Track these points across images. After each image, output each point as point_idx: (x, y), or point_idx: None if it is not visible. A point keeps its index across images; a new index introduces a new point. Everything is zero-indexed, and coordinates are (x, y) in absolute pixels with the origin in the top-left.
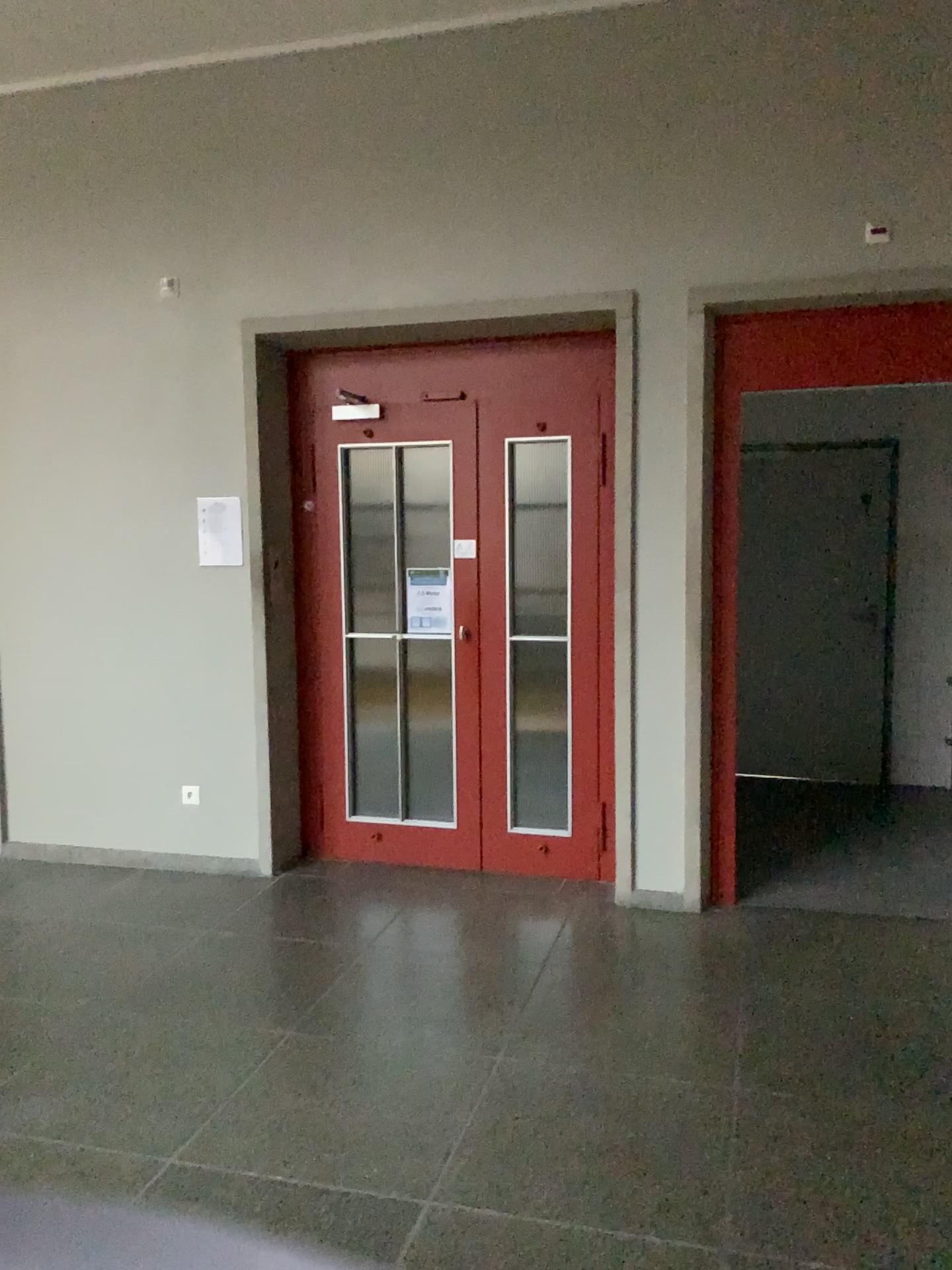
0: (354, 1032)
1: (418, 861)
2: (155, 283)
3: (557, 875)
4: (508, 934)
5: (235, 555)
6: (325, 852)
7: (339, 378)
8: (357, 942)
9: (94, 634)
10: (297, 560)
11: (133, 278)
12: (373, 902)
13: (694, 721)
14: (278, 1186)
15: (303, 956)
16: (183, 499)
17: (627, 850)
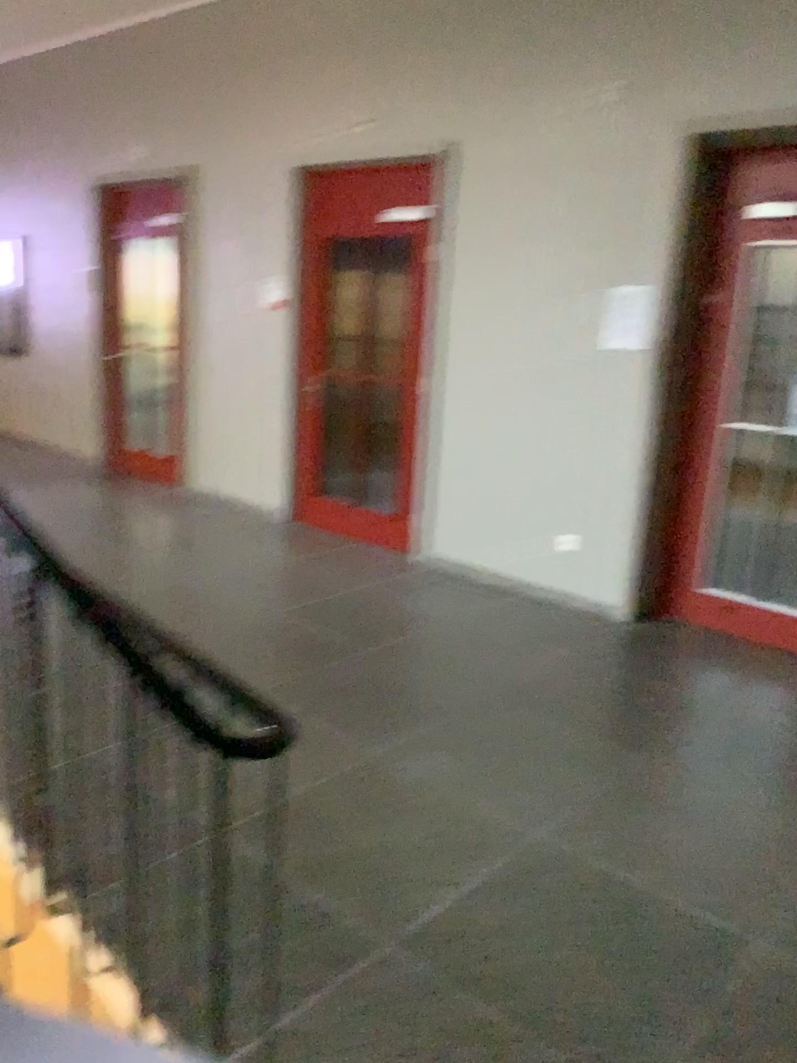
0: (696, 773)
1: (765, 637)
2: (604, 87)
3: None
4: None
5: (639, 340)
6: (679, 612)
7: (765, 176)
8: (702, 695)
9: (511, 397)
10: (695, 350)
11: (585, 84)
12: (719, 664)
13: None
14: (623, 883)
15: (653, 696)
16: (600, 287)
17: None
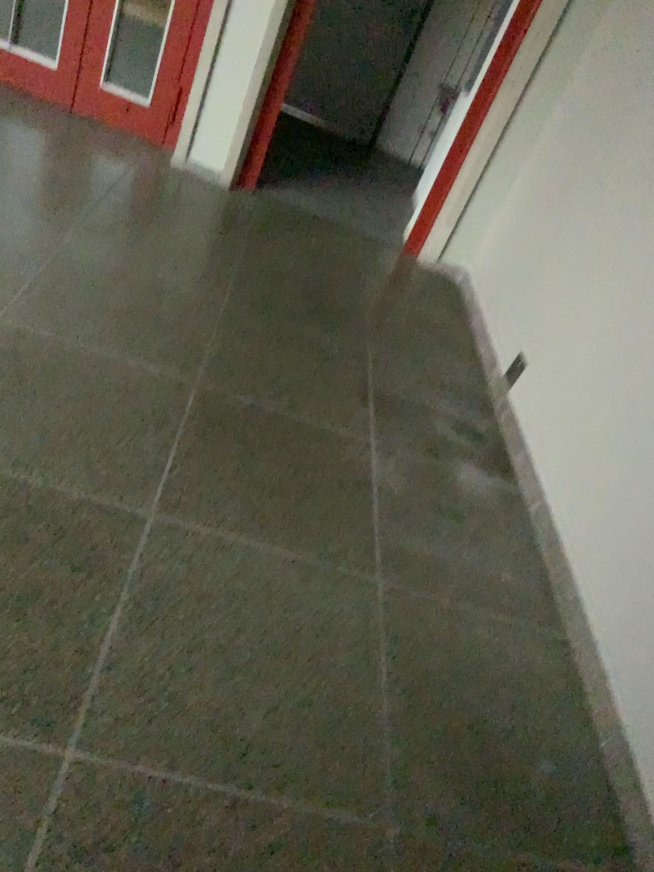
0: None
1: (19, 86)
2: None
3: (132, 133)
4: (86, 163)
5: None
6: None
7: None
8: None
9: None
10: None
11: None
12: None
13: (266, 45)
14: None
15: None
16: None
17: (189, 130)
